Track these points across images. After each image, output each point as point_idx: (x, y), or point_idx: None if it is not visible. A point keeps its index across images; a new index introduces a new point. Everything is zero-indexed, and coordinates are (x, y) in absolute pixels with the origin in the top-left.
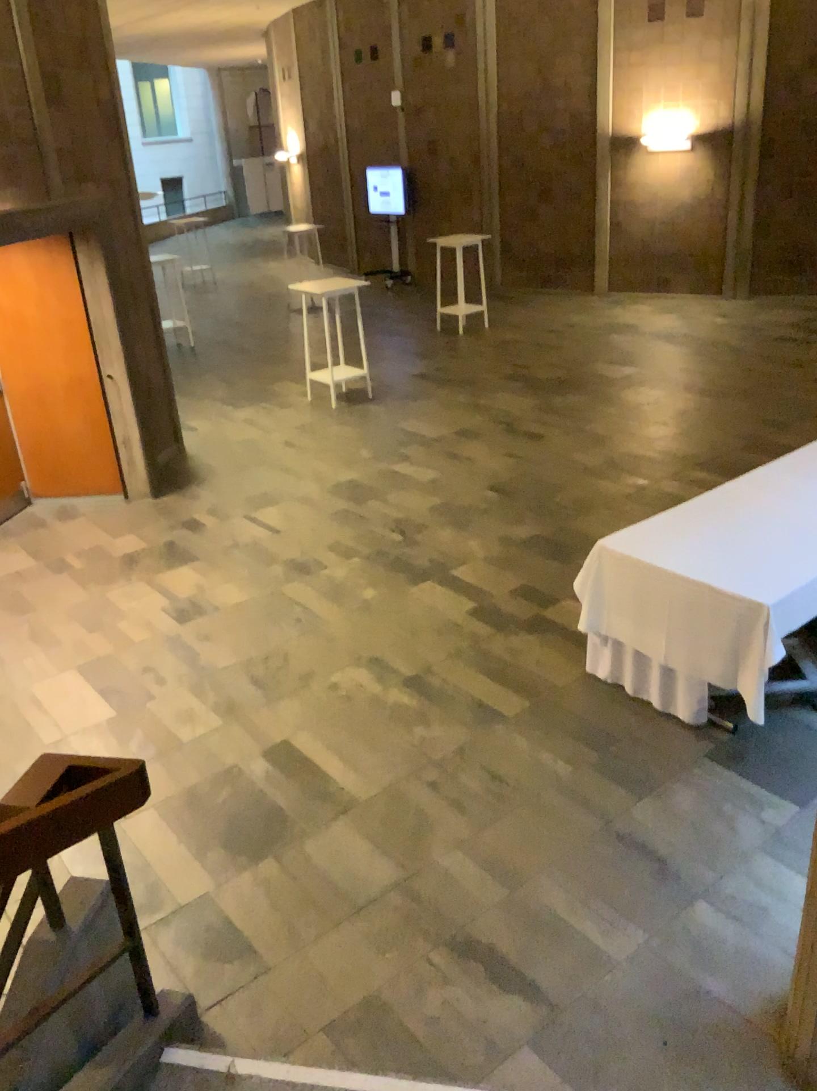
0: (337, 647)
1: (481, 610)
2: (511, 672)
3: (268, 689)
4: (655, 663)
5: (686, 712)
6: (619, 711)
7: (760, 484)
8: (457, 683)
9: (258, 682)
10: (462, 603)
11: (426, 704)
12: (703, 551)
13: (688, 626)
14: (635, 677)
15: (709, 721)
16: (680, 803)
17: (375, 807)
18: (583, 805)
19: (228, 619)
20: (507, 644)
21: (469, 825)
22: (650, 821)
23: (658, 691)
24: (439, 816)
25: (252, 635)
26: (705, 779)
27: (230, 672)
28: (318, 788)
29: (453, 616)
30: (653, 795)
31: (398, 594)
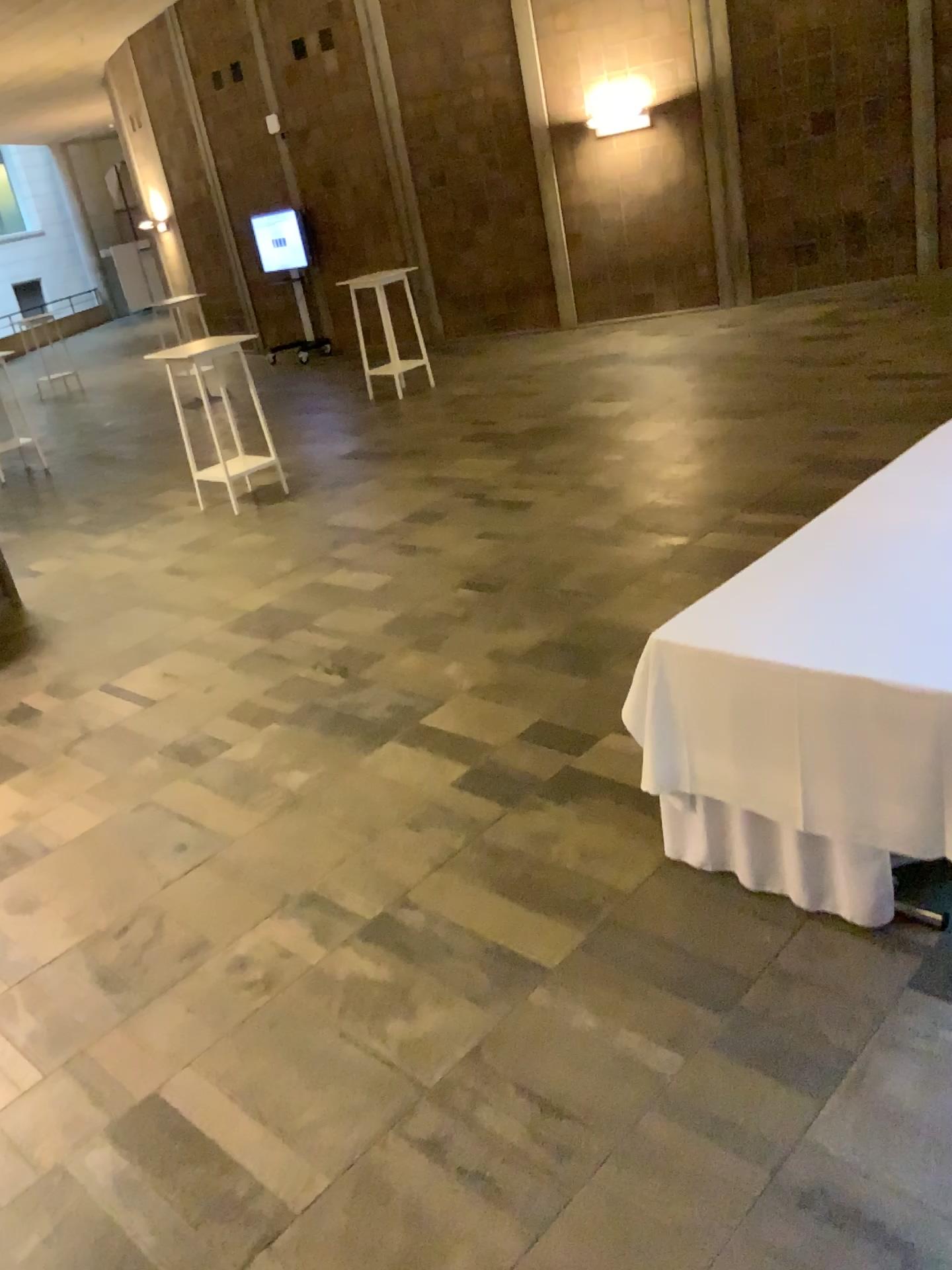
0: (245, 884)
1: (476, 777)
2: (542, 879)
3: (126, 988)
4: (785, 829)
5: (856, 906)
6: (738, 922)
7: (886, 500)
8: (453, 917)
9: (109, 977)
10: (444, 771)
11: (404, 970)
12: (836, 619)
13: (840, 757)
14: (752, 855)
15: (902, 918)
16: (899, 1100)
17: (325, 1221)
18: (719, 1138)
19: (64, 867)
20: (527, 830)
21: (510, 1231)
22: (856, 1153)
23: (798, 875)
24: (451, 1218)
25: (102, 889)
26: (927, 1036)
27: (62, 965)
28: (215, 1192)
29: (432, 795)
30: (844, 1089)
31: (341, 773)
